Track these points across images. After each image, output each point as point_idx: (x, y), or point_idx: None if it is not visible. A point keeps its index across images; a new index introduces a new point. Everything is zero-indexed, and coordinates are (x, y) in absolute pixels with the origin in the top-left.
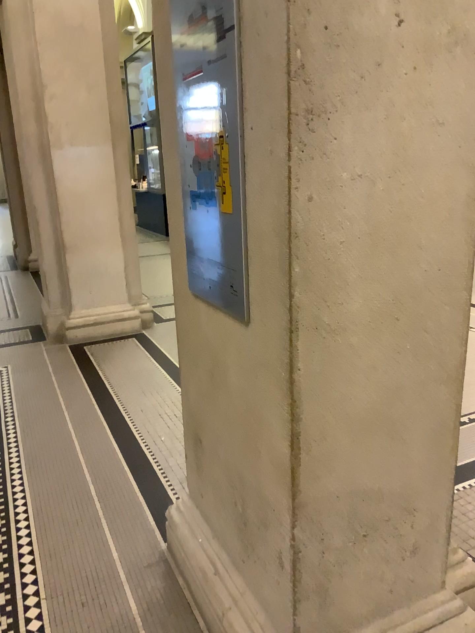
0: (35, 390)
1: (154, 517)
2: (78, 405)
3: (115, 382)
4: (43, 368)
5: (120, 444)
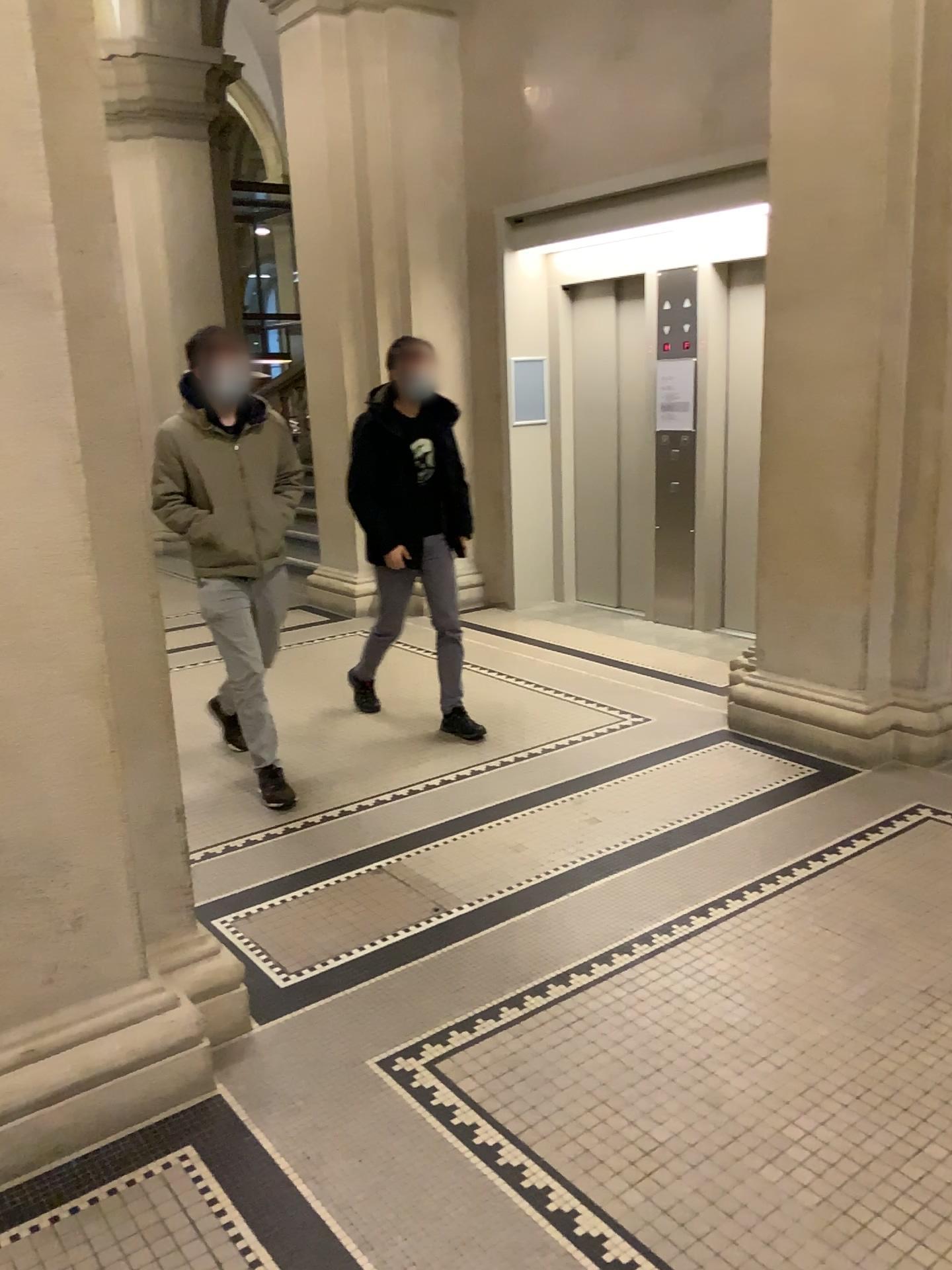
0: None
1: None
2: None
3: None
4: None
5: None
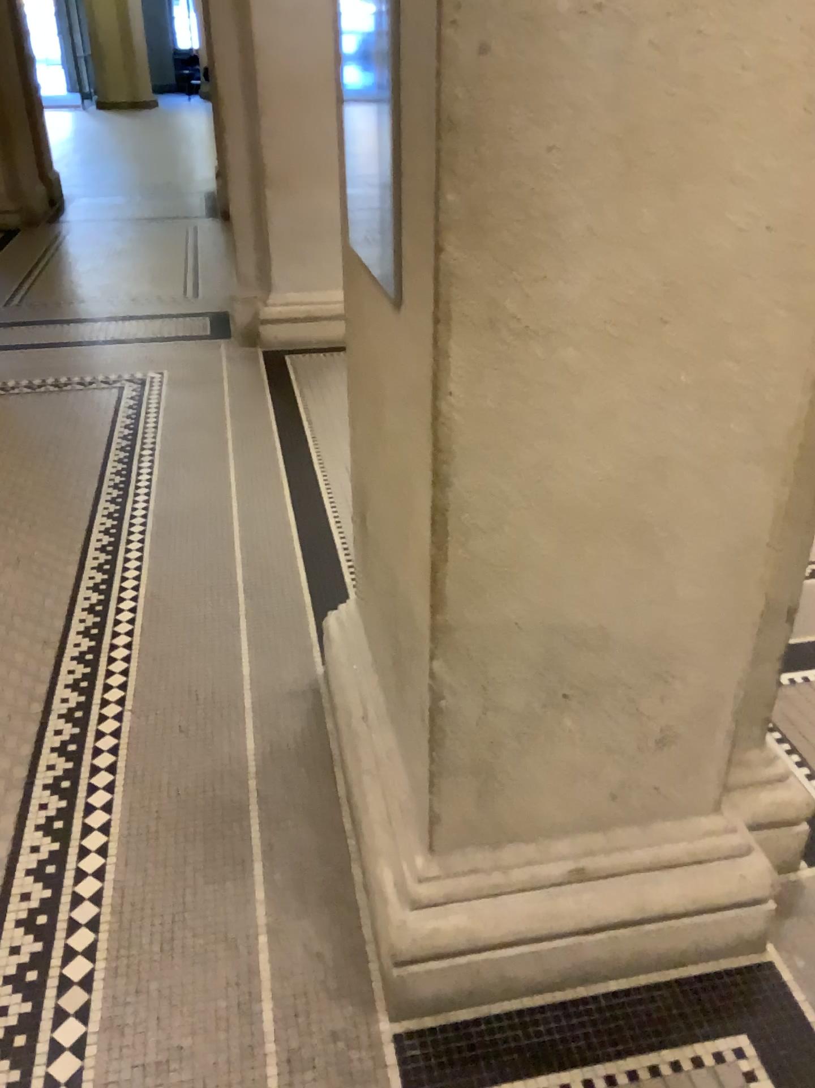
0: (192, 413)
1: (315, 626)
2: (249, 445)
3: (317, 417)
4: (214, 381)
5: (296, 512)
